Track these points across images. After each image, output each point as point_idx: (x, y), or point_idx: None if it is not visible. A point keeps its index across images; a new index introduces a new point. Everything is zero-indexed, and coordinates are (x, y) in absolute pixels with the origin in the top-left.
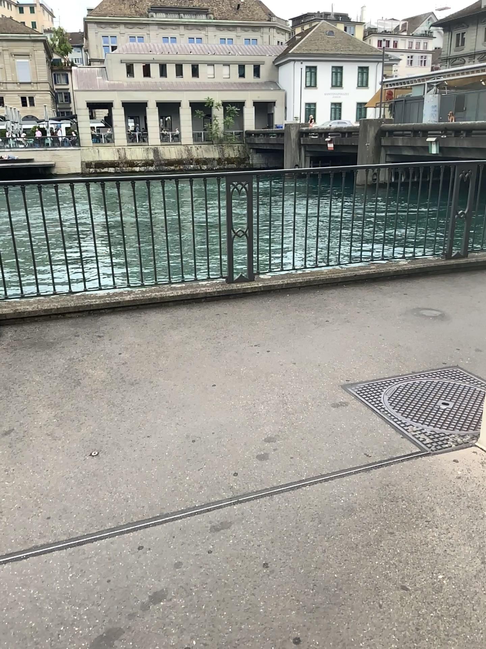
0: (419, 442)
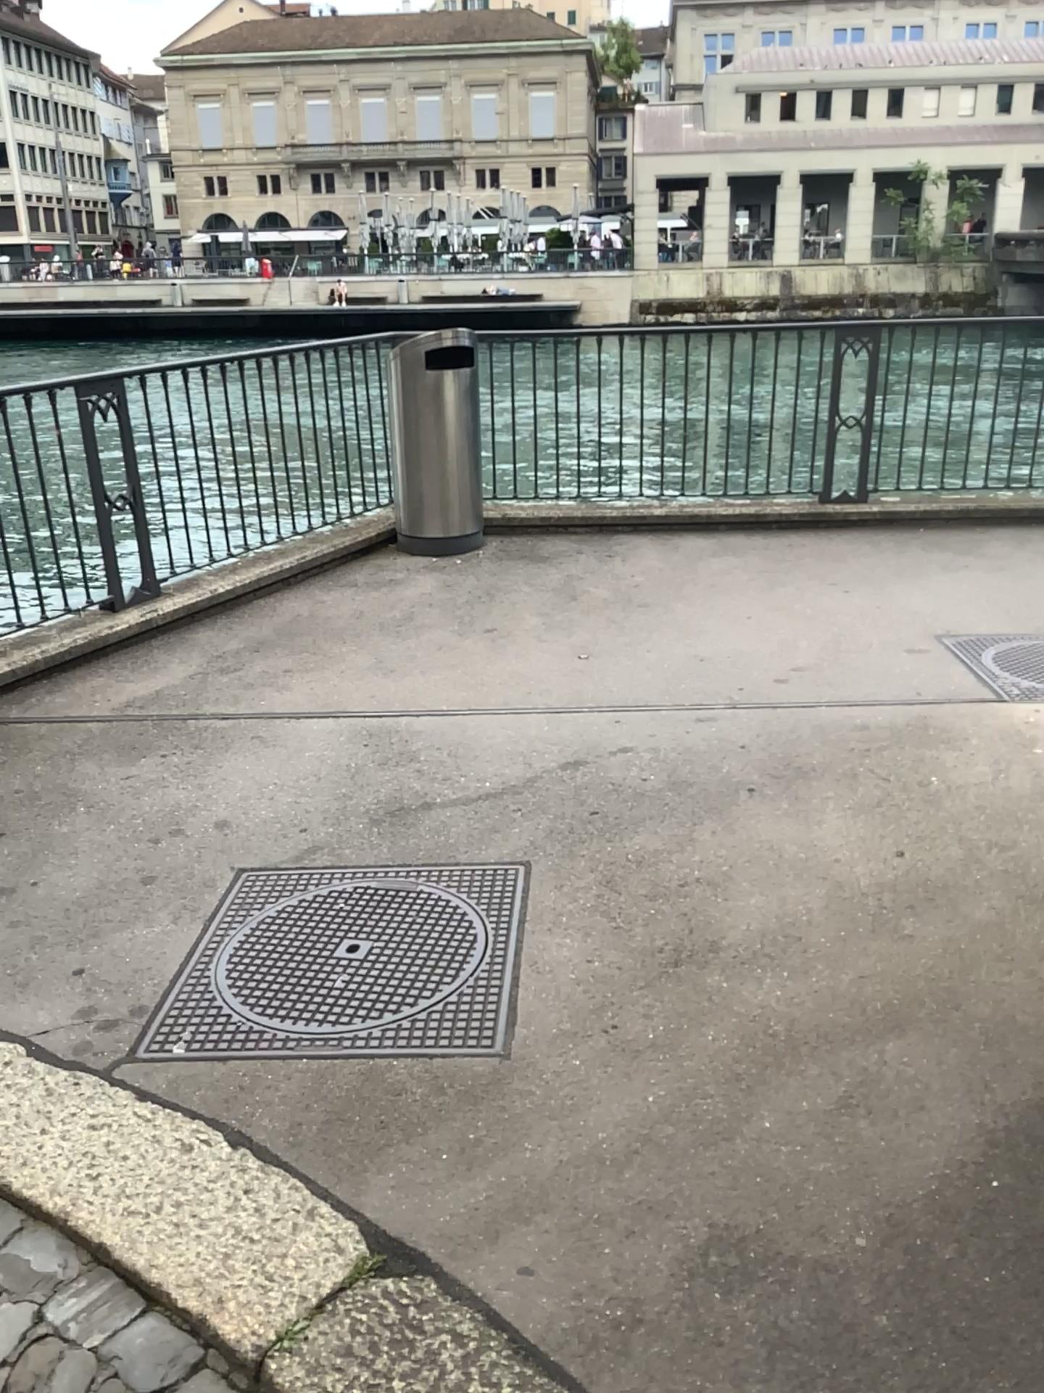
0: (995, 687)
